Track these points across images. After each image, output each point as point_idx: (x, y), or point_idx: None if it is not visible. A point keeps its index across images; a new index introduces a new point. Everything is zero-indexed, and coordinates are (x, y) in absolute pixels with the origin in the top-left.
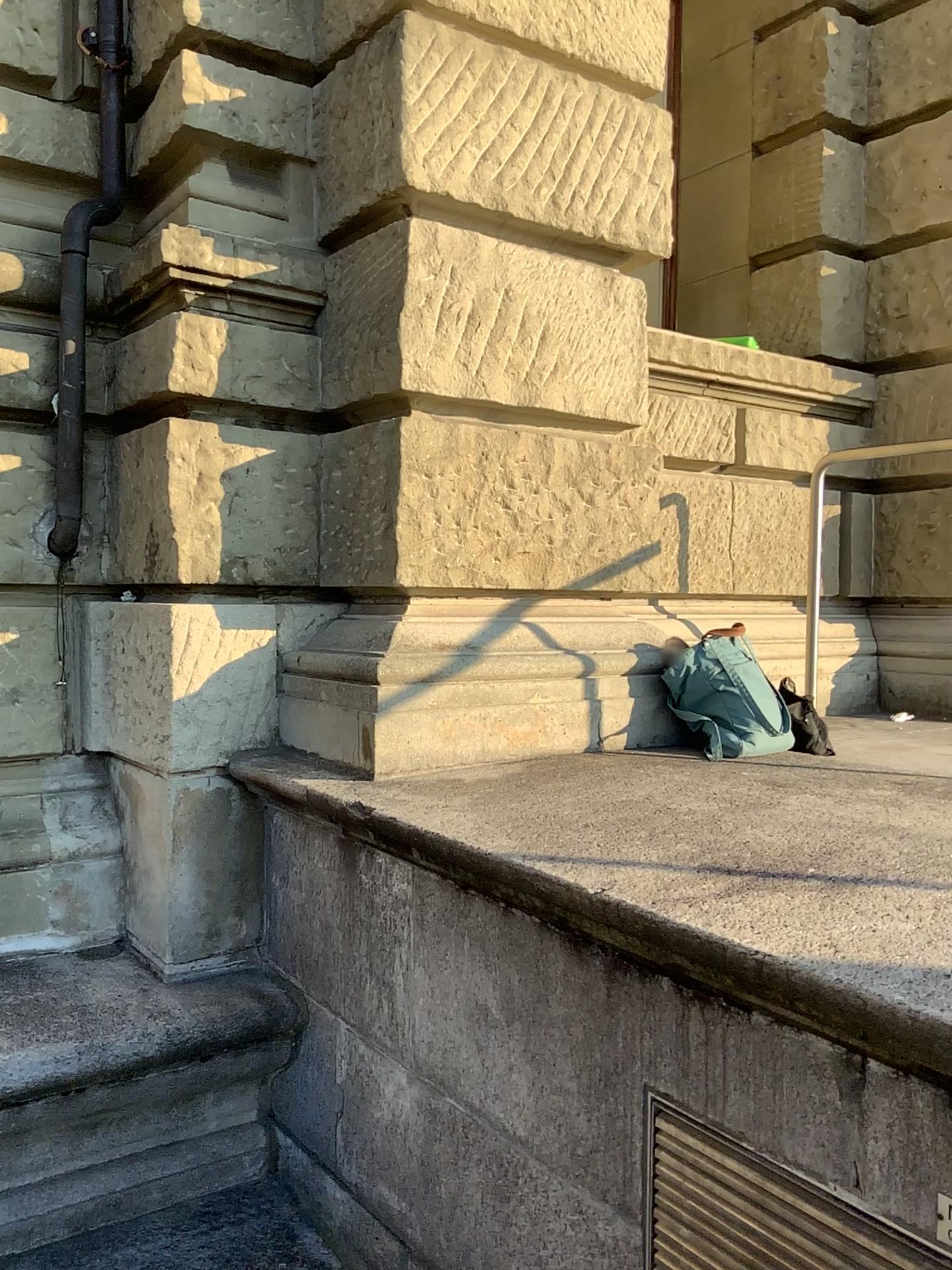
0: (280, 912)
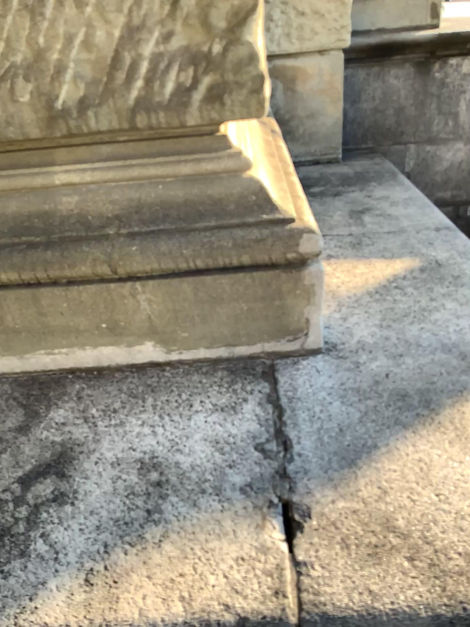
0: (349, 119)
